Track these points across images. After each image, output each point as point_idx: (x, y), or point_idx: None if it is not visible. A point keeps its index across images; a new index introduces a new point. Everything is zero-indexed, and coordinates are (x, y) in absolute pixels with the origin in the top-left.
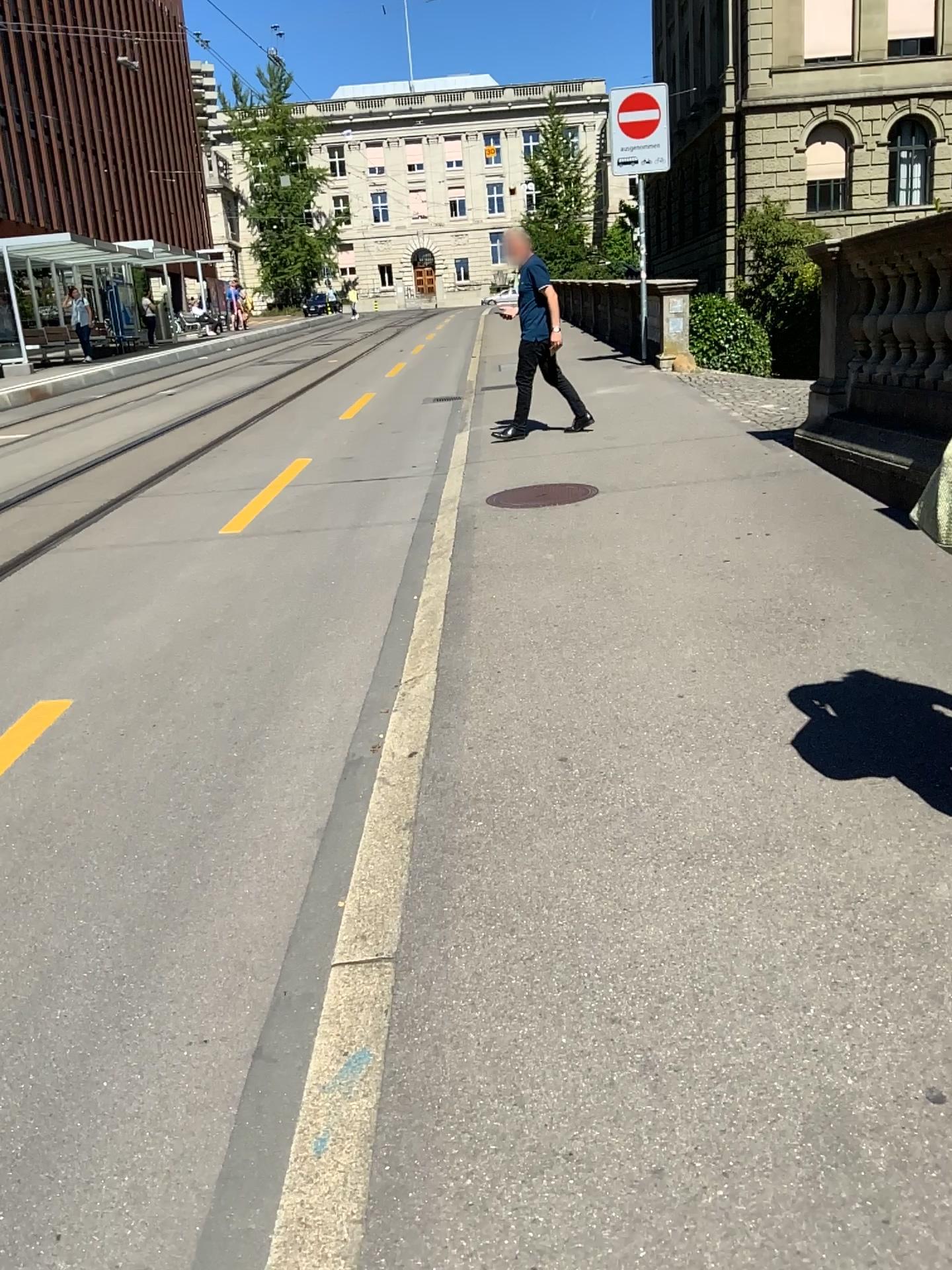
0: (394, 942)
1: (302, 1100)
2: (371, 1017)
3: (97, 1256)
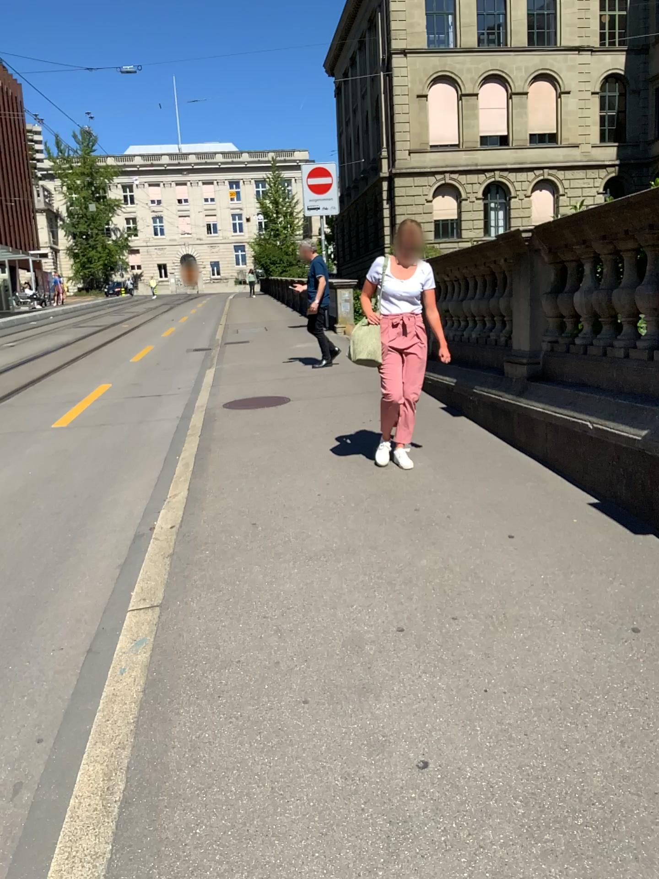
0: (159, 600)
1: (112, 662)
2: (147, 627)
3: (12, 724)
